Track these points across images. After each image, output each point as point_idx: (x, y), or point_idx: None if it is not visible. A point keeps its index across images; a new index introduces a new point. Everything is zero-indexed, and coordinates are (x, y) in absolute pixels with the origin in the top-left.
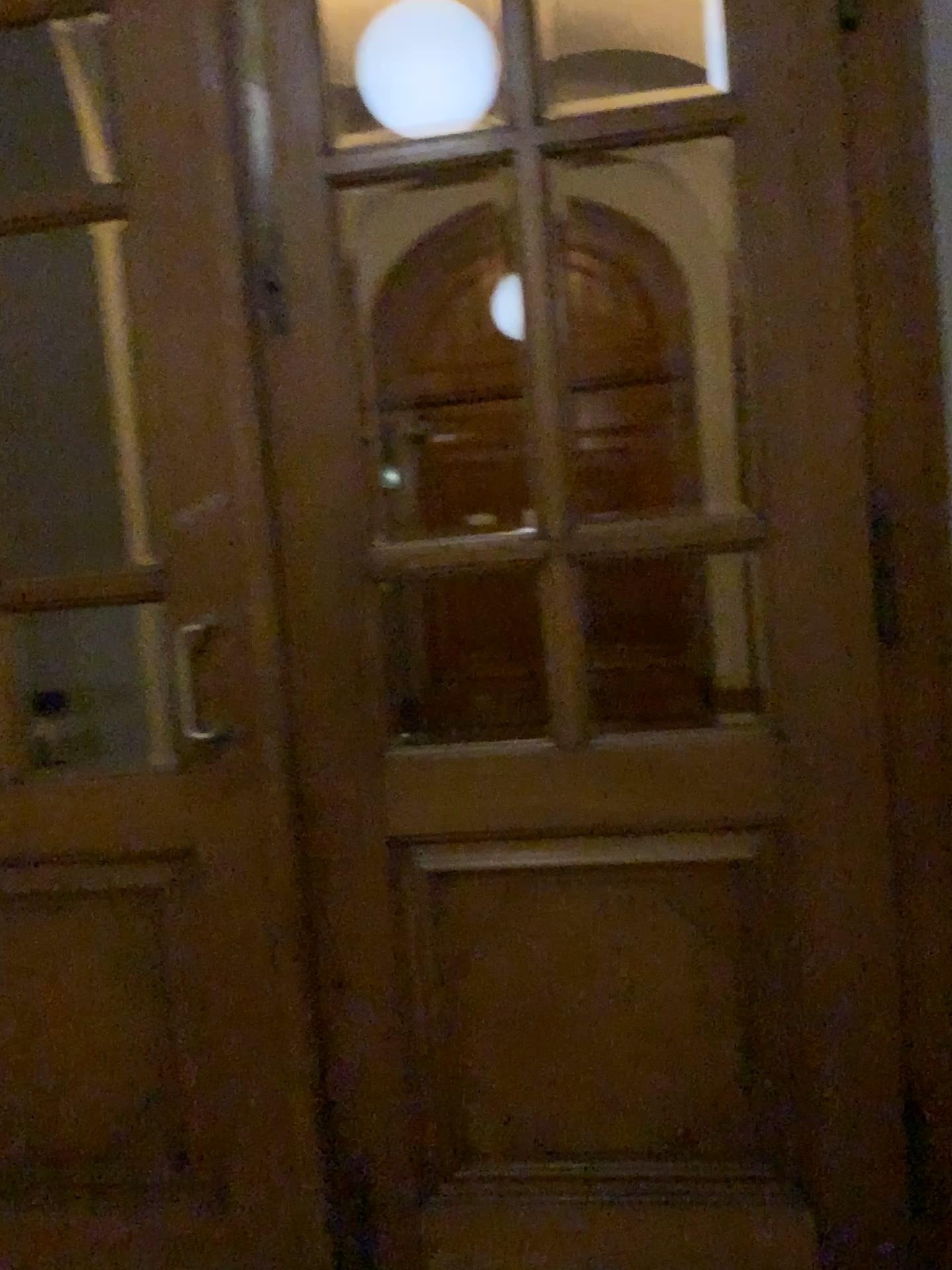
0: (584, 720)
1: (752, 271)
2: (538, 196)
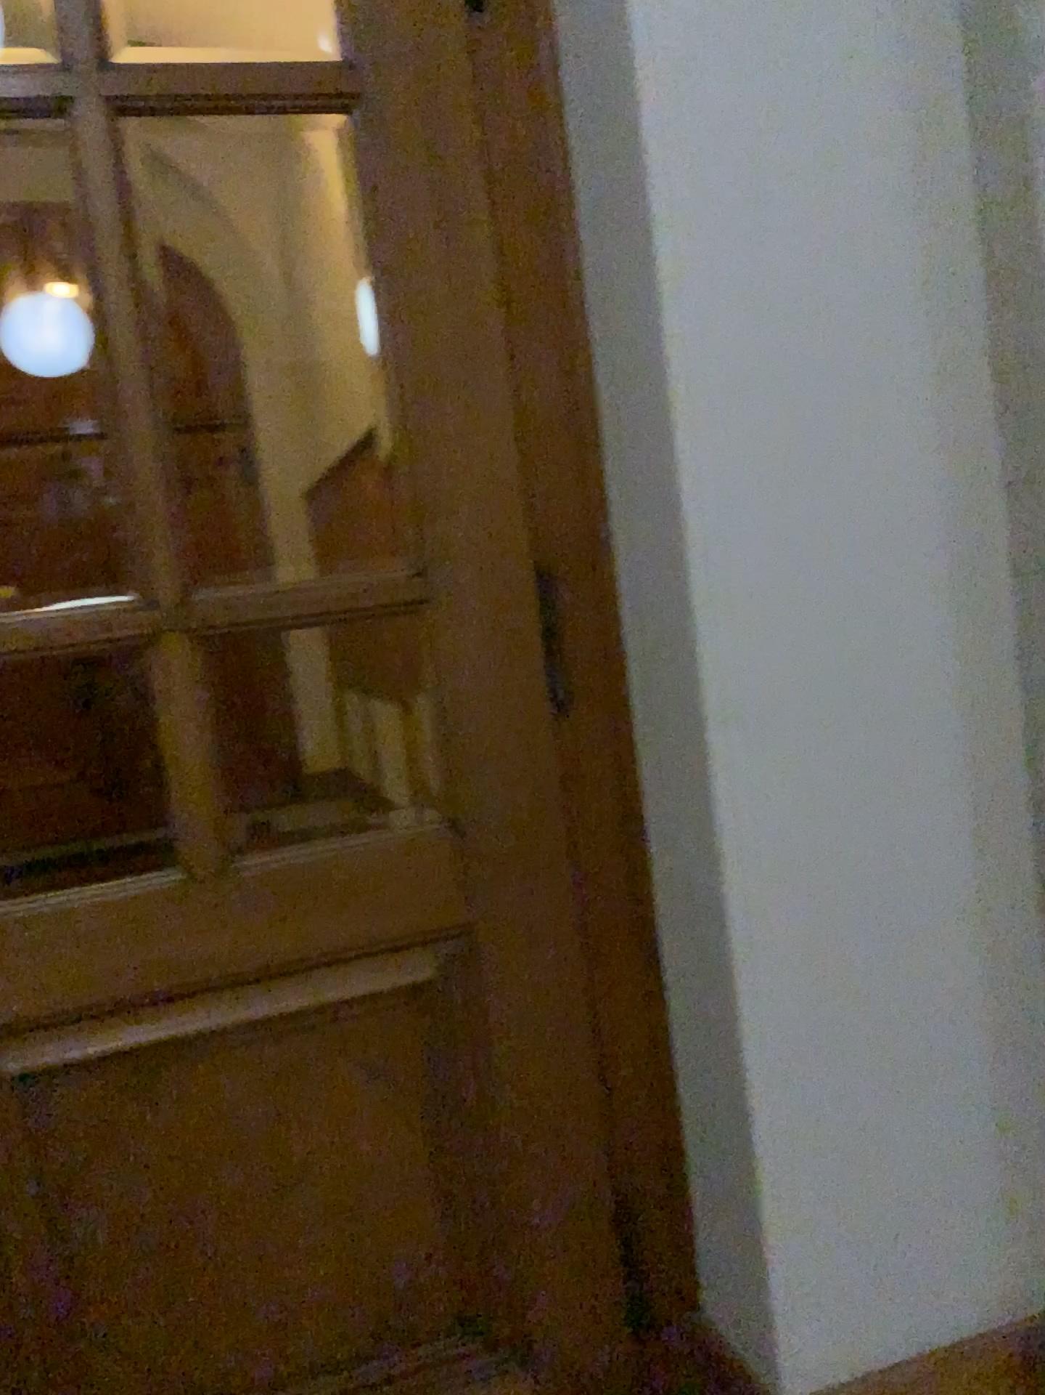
0: (222, 839)
1: (392, 279)
2: (114, 160)
